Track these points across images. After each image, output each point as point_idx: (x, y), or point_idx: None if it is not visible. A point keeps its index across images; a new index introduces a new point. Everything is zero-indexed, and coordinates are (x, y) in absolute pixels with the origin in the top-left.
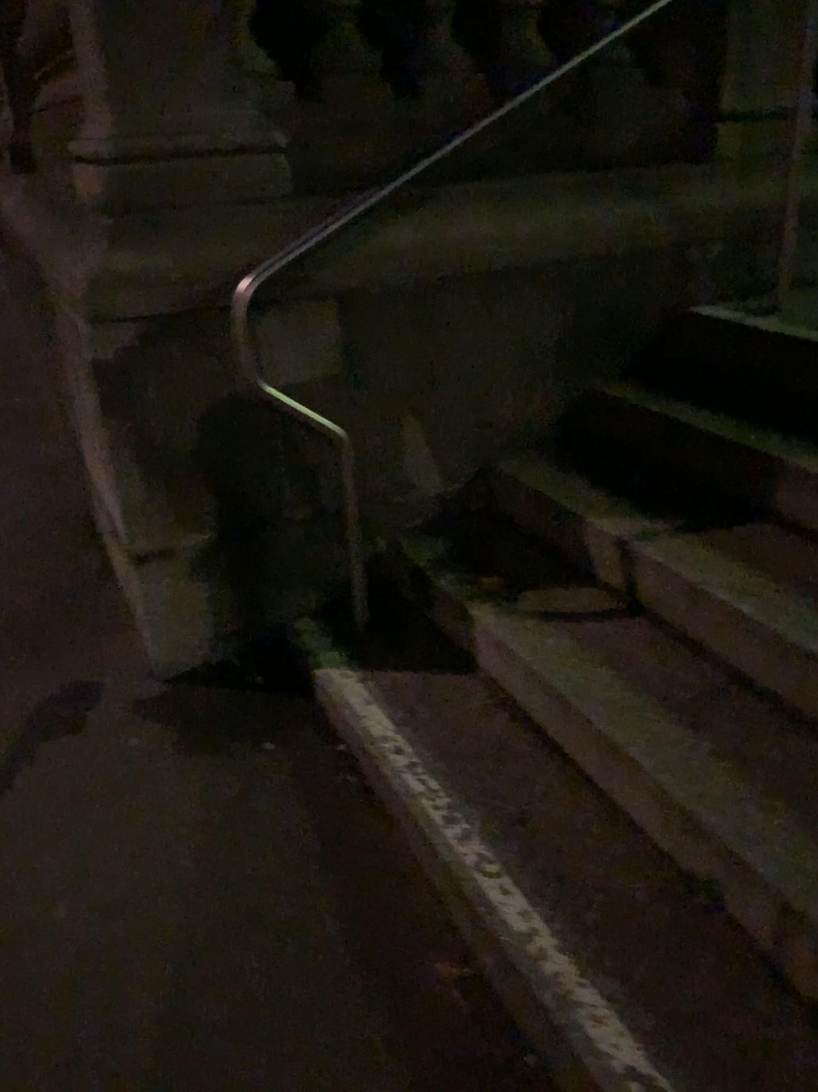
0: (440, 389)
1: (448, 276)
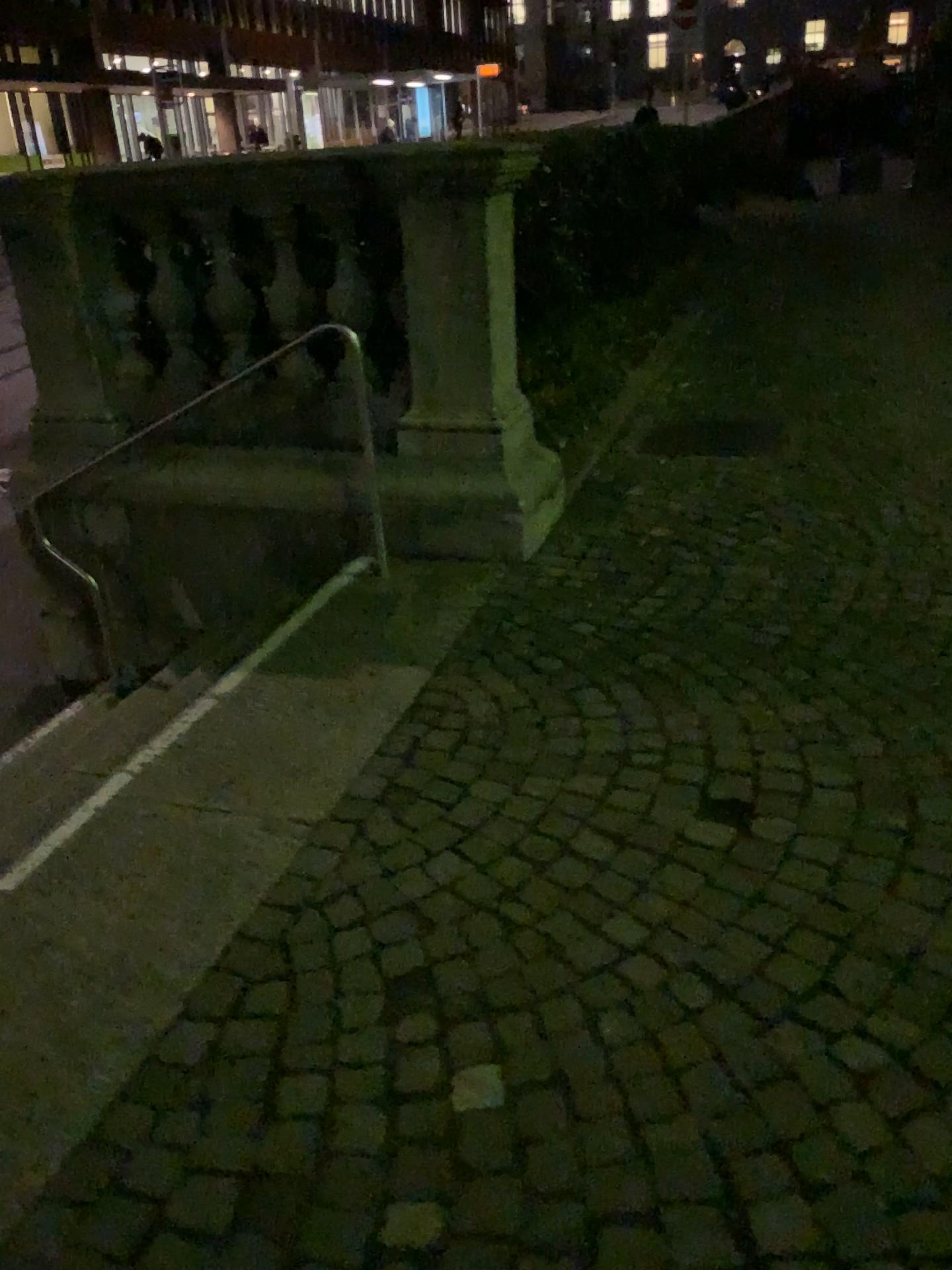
0: (185, 570)
1: (183, 507)
